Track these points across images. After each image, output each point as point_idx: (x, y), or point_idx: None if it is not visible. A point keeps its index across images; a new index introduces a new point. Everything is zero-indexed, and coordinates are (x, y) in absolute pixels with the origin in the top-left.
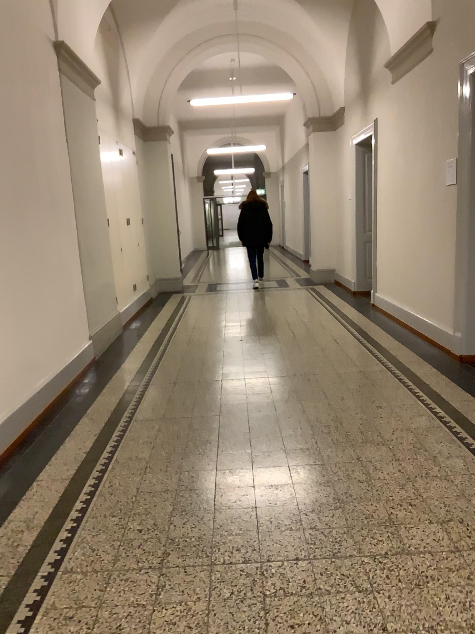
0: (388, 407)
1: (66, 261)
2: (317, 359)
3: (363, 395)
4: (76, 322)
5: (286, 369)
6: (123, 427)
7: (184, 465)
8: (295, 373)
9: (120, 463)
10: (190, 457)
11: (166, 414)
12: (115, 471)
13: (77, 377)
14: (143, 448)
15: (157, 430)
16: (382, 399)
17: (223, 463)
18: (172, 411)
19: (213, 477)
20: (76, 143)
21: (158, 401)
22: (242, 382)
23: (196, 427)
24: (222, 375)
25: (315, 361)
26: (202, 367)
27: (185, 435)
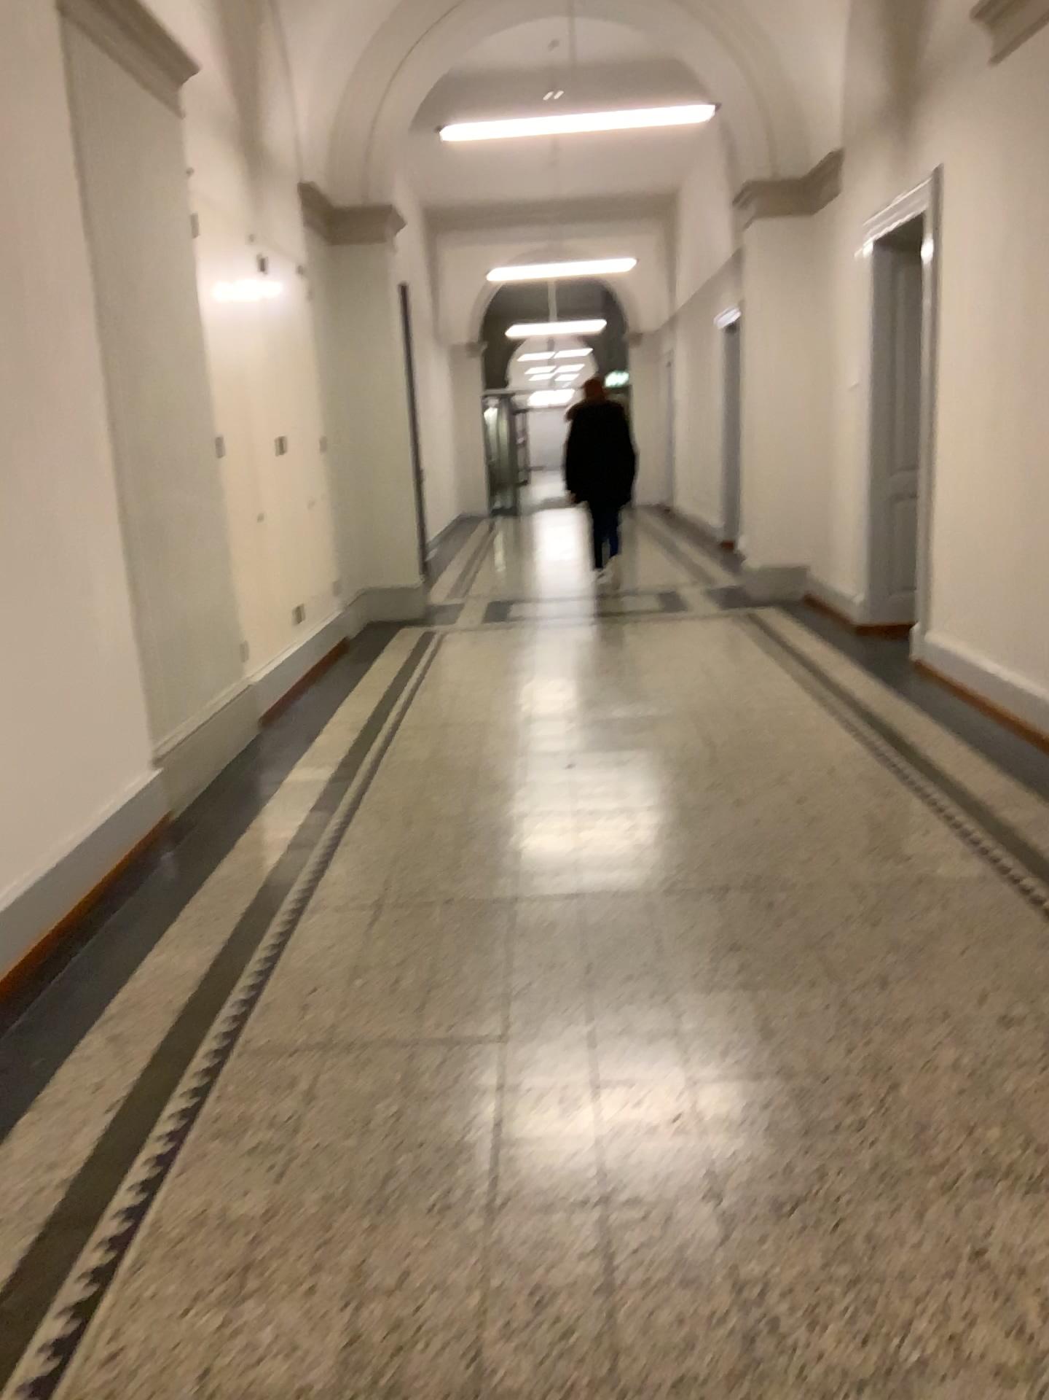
0: (1039, 1028)
1: (72, 552)
2: (788, 835)
3: (949, 977)
4: (105, 723)
5: (699, 870)
6: (200, 1081)
7: (376, 1261)
8: (727, 882)
9: (165, 1238)
10: (398, 1222)
11: (340, 1029)
12: (137, 1283)
13: (98, 887)
14: (250, 1175)
15: (306, 1095)
16: (1013, 996)
17: (507, 1258)
18: (359, 1014)
19: (472, 1336)
20: (113, 219)
21: (321, 977)
22: (574, 912)
23: (428, 1088)
24: (515, 886)
25: (782, 841)
26: (459, 855)
27: (389, 1119)
